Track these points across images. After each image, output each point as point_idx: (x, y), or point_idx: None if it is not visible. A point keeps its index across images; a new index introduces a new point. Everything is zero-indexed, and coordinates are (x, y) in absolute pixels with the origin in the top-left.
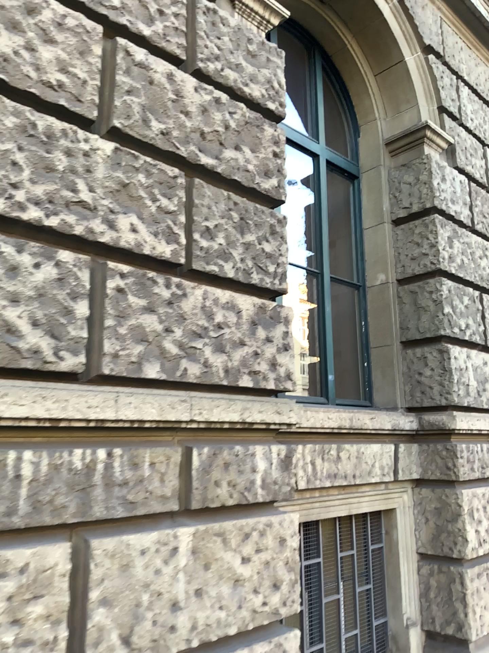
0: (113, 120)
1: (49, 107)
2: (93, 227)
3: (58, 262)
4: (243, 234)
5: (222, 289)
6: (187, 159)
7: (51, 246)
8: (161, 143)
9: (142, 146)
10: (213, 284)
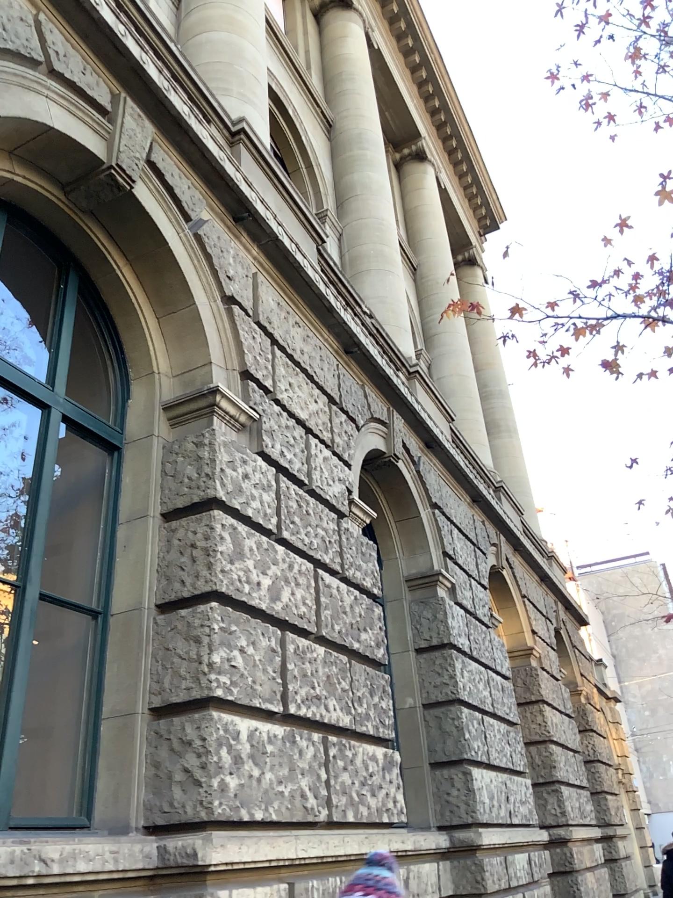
0: (322, 631)
1: (300, 631)
2: (321, 712)
3: (312, 742)
4: (372, 698)
5: (367, 744)
6: (348, 647)
7: (309, 730)
8: (338, 640)
9: (332, 645)
10: (364, 741)
